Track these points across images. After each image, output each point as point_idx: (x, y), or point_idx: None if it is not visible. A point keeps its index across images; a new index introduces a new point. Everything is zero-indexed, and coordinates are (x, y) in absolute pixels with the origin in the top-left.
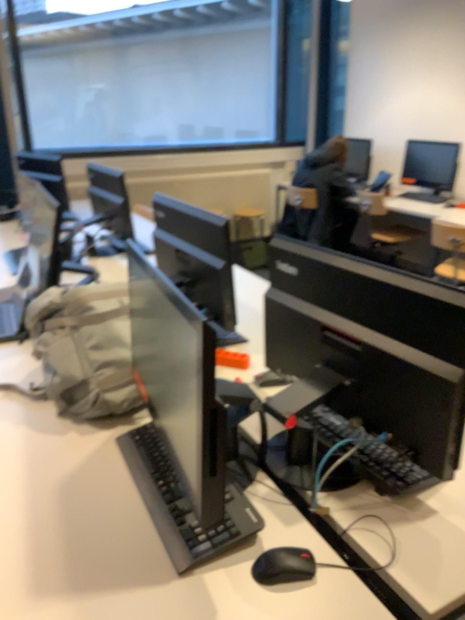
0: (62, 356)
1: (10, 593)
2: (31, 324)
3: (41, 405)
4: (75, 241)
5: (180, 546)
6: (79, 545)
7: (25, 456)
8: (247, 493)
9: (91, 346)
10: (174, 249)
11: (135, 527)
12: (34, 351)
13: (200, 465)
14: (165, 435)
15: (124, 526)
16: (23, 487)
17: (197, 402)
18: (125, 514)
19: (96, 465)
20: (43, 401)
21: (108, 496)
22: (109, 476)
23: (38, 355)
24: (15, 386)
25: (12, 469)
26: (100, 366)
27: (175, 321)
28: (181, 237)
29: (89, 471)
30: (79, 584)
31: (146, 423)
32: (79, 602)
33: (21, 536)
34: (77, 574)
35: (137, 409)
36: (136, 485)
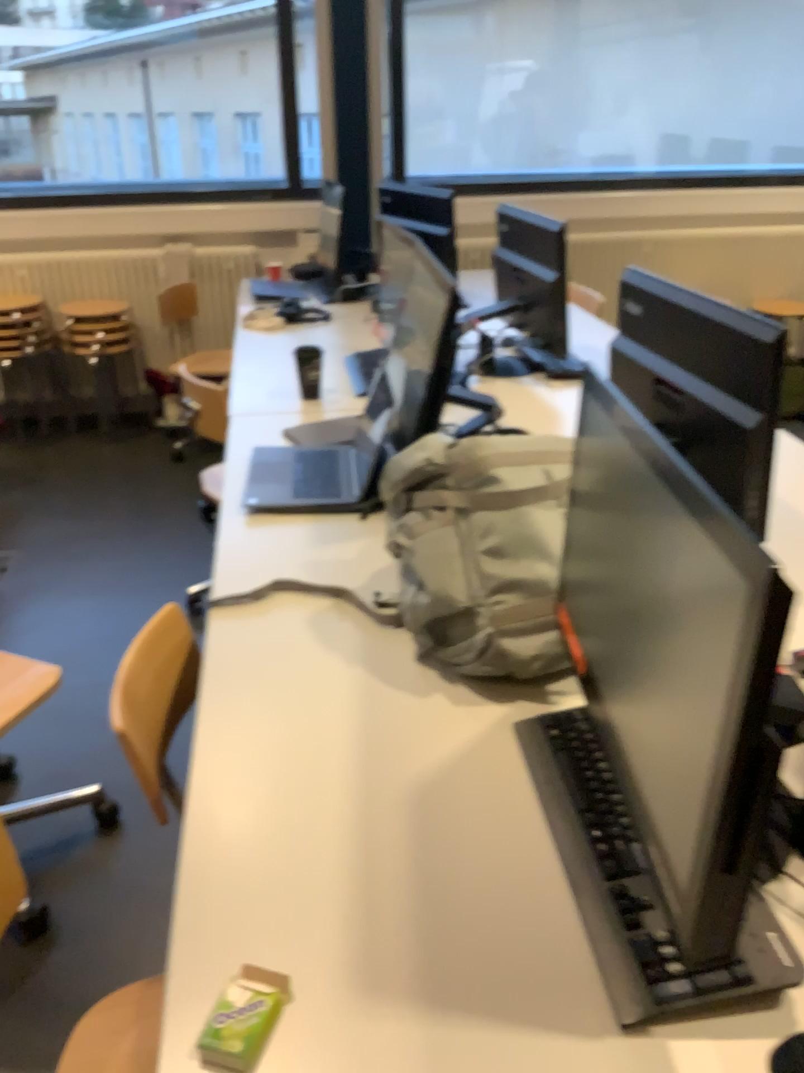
0: (437, 557)
1: (318, 974)
2: (389, 492)
3: (389, 636)
4: (465, 345)
5: (629, 975)
6: (439, 915)
7: (357, 723)
8: (770, 900)
9: (489, 548)
10: (656, 379)
11: (541, 909)
12: (386, 536)
13: (703, 844)
14: (624, 753)
15: (521, 902)
16: (351, 781)
17: (717, 716)
18: (524, 878)
19: (477, 769)
20: (393, 628)
21: (495, 834)
22: (497, 795)
23: (392, 545)
24: (349, 593)
25: (336, 742)
26: (502, 587)
27: (693, 544)
28: (675, 359)
29: (463, 777)
30: (435, 993)
31: (572, 706)
32: (433, 1029)
33: (342, 871)
34: (433, 972)
35: (556, 675)
36: (547, 827)
